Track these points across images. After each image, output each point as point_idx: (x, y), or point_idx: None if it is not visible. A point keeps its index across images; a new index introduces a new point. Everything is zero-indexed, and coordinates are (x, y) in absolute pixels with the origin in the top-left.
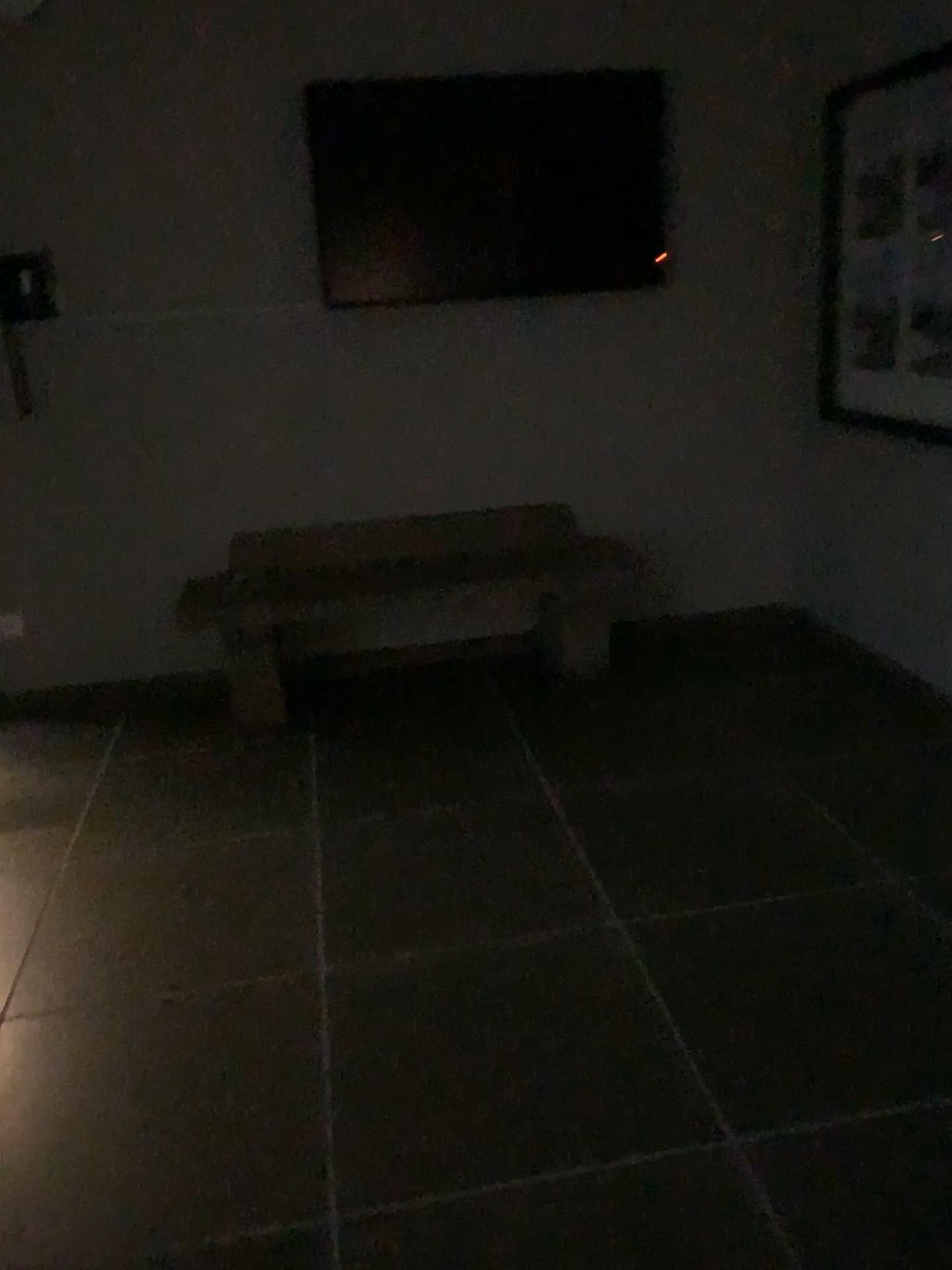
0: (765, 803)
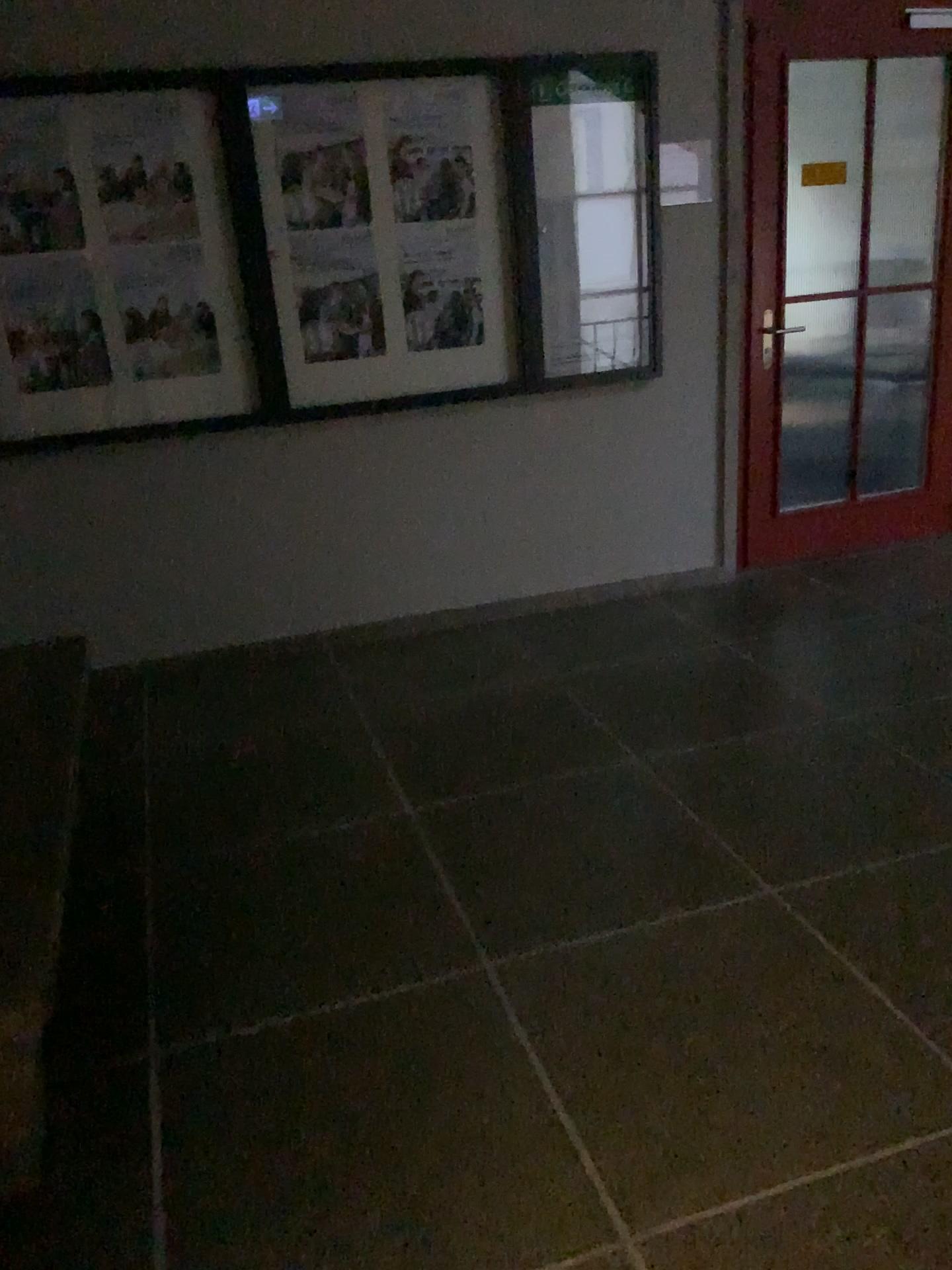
0: (441, 714)
